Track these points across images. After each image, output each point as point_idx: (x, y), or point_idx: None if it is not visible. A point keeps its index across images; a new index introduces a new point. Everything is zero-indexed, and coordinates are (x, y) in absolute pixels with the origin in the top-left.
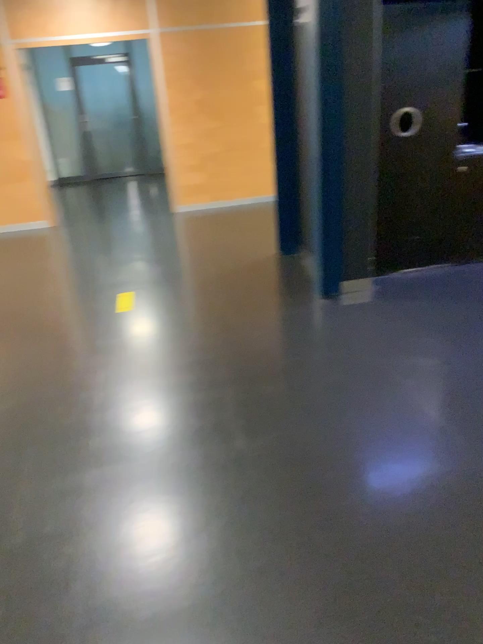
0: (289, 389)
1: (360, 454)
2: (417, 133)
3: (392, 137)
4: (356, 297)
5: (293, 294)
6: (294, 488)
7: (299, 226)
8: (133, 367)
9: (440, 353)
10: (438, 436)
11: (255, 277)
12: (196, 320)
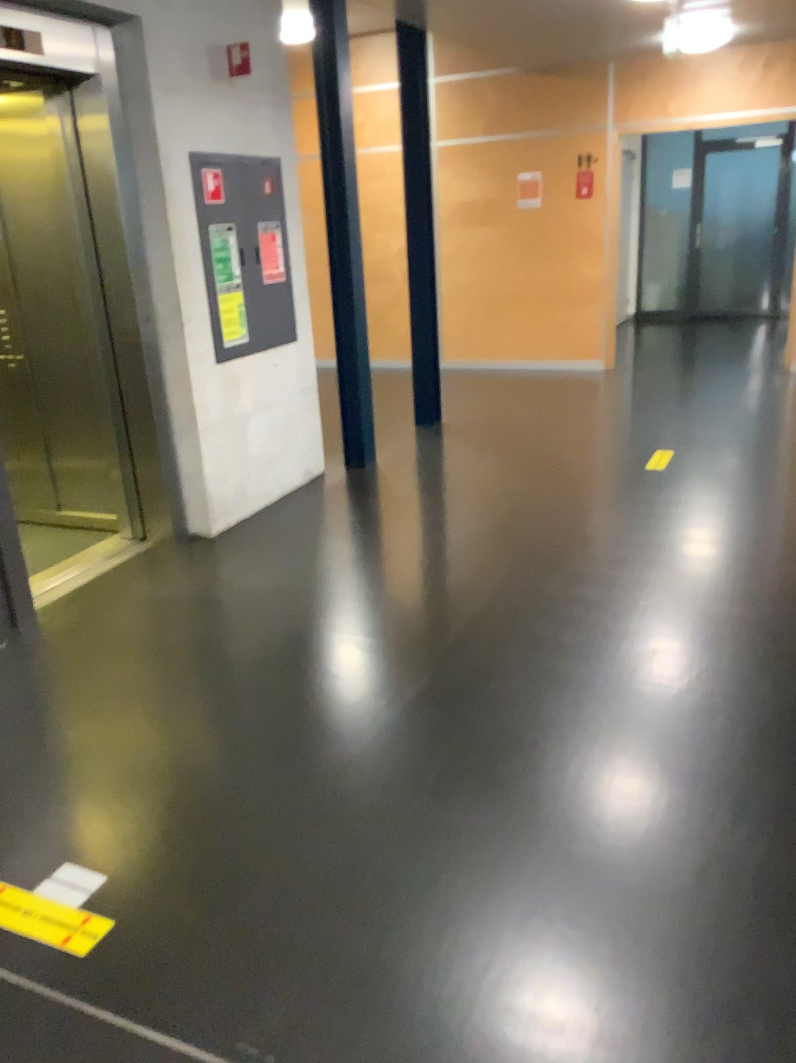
0: None
1: None
2: None
3: None
4: None
5: None
6: (760, 647)
7: None
8: (639, 517)
9: None
10: None
11: None
12: (741, 492)
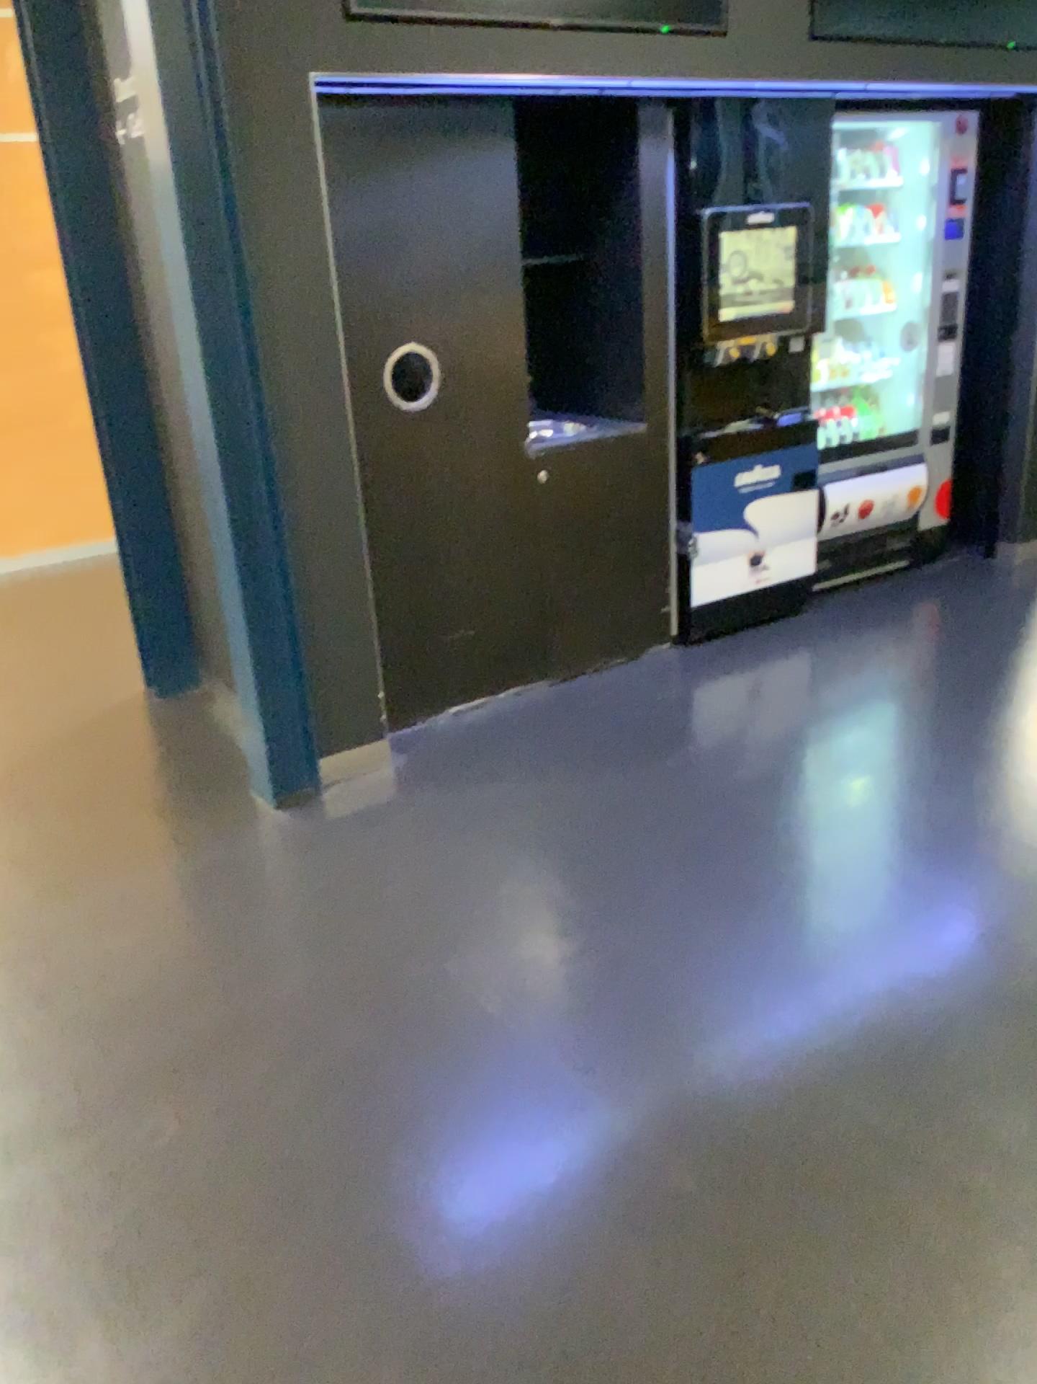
0: (212, 1122)
1: (435, 1302)
2: (443, 398)
3: (388, 409)
4: (357, 798)
5: (197, 810)
6: None
7: (190, 631)
8: None
9: (574, 927)
10: (617, 1186)
11: (90, 773)
12: None
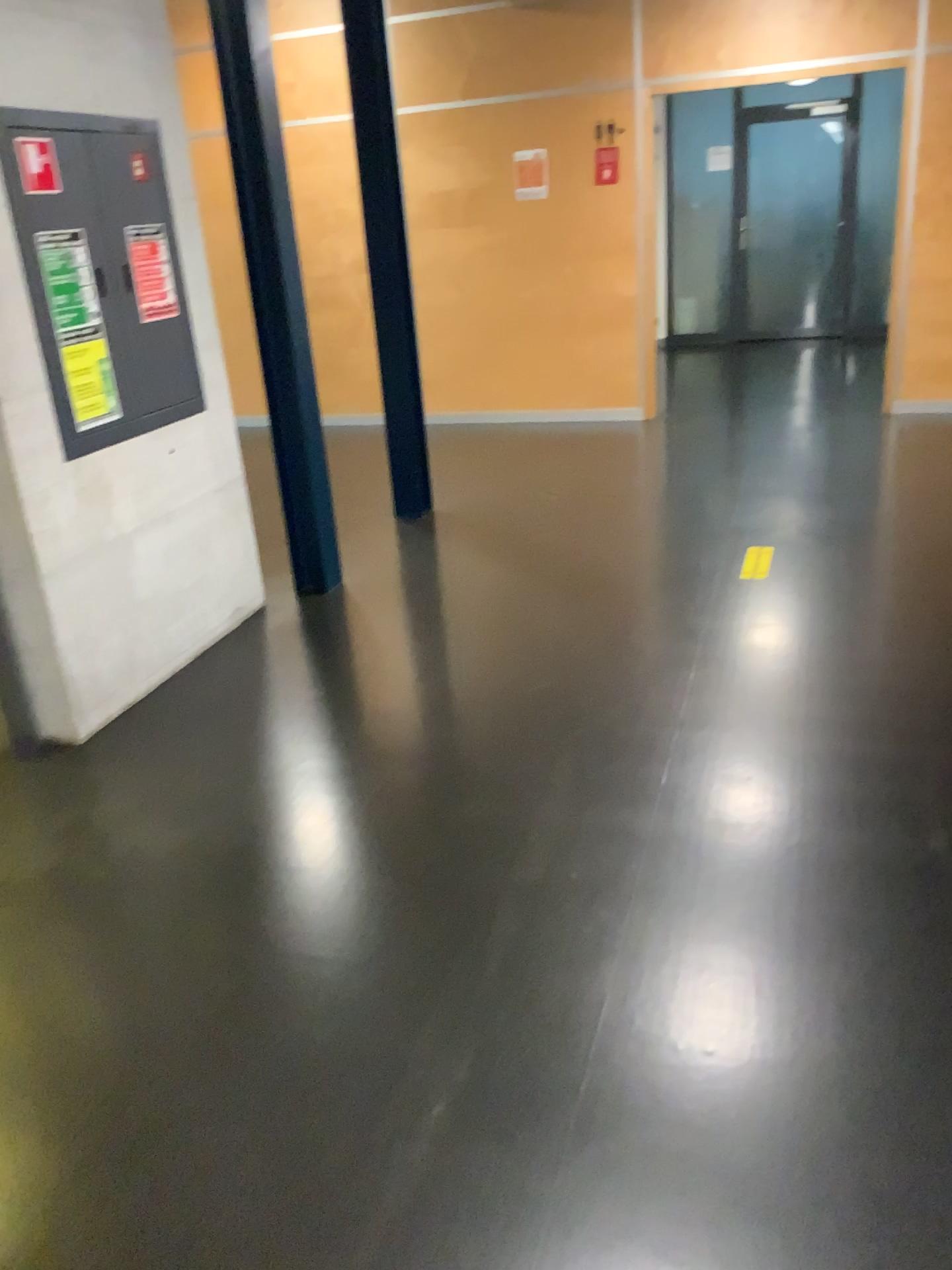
0: None
1: None
2: None
3: None
4: None
5: None
6: None
7: None
8: (756, 673)
9: None
10: None
11: None
12: (893, 618)
